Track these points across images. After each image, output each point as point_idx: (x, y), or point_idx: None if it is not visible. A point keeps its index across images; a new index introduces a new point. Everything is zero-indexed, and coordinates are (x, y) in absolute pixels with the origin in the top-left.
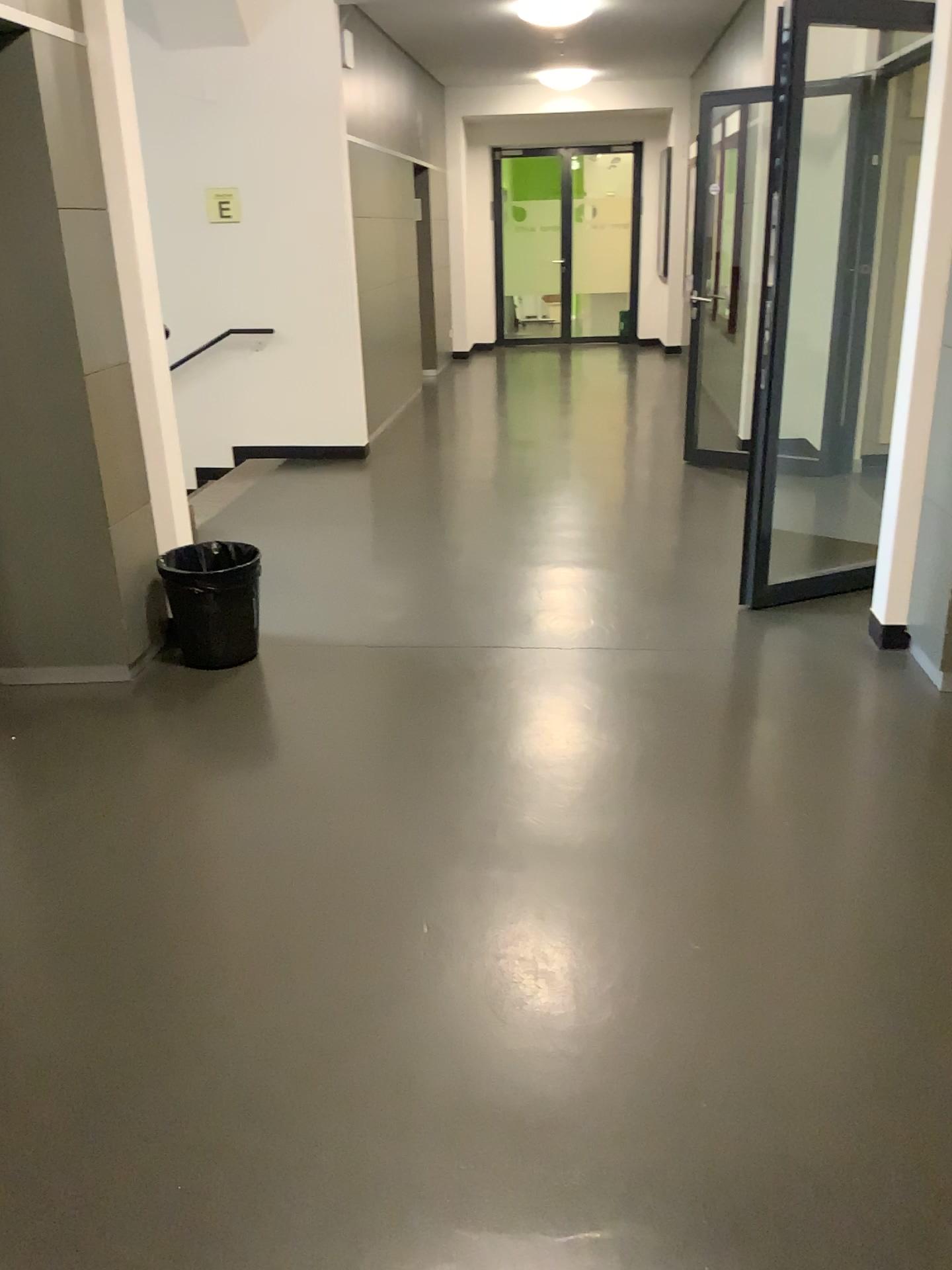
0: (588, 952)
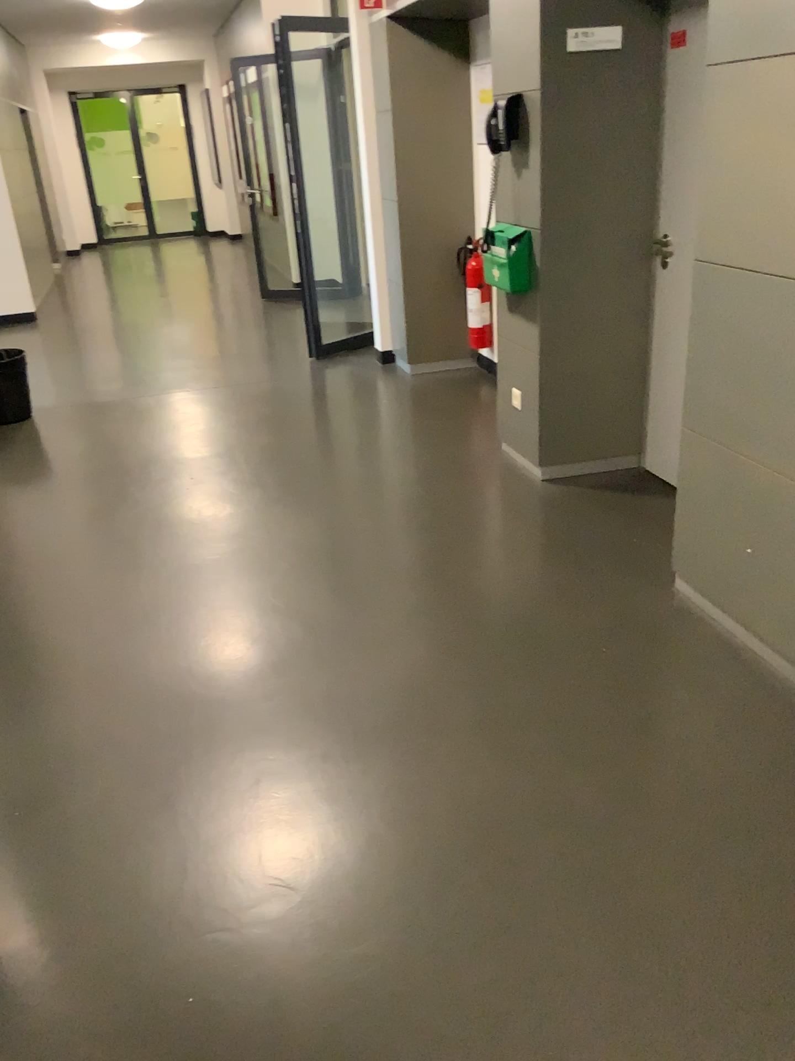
0: (264, 469)
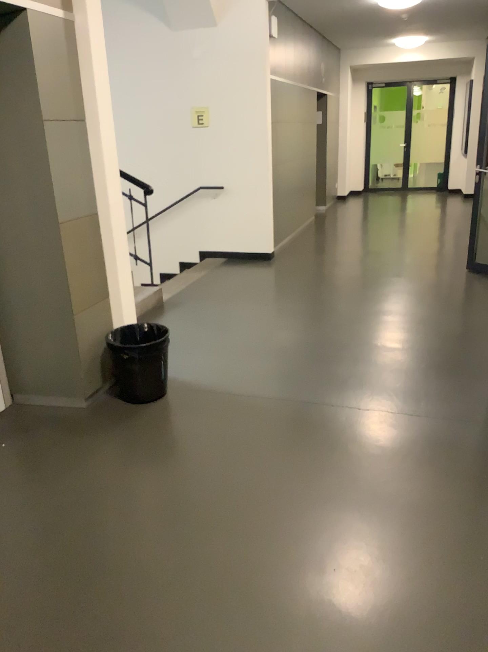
0: None
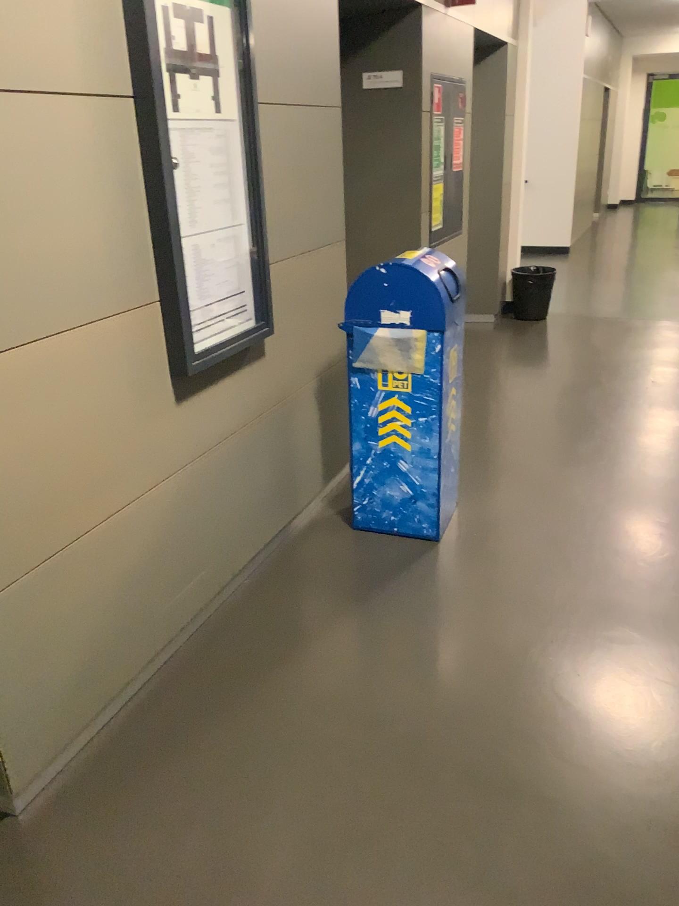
0: None
